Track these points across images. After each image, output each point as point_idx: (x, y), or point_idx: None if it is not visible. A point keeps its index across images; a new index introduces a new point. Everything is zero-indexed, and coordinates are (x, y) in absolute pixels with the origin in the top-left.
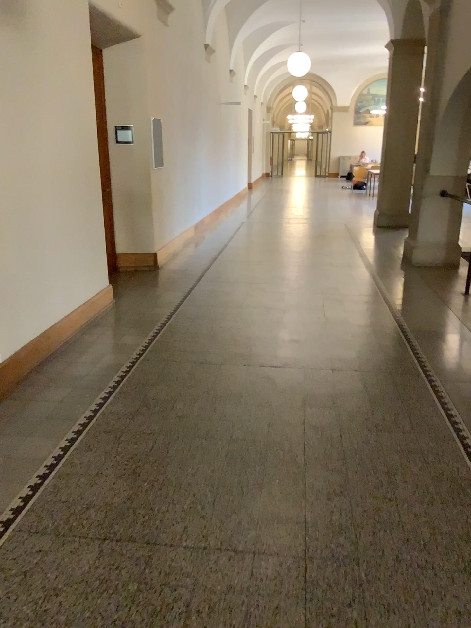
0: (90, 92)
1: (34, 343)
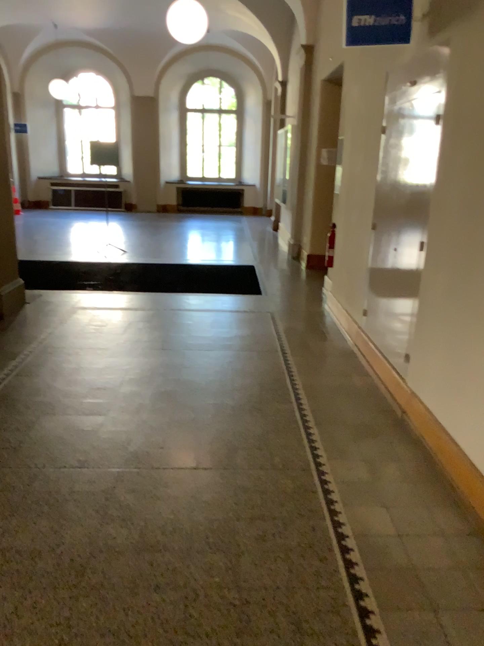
0: None
1: (422, 410)
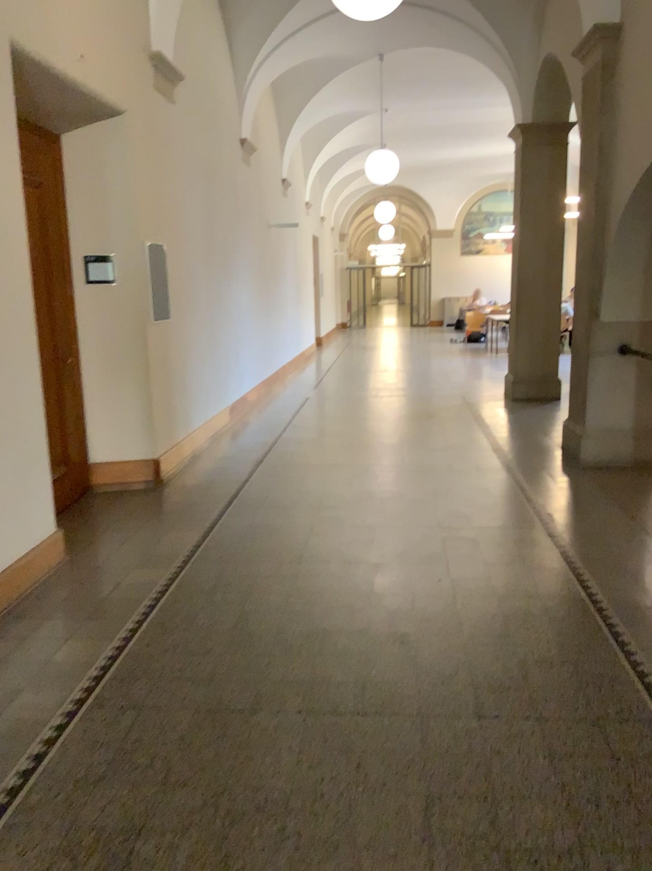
0: (13, 193)
1: None
